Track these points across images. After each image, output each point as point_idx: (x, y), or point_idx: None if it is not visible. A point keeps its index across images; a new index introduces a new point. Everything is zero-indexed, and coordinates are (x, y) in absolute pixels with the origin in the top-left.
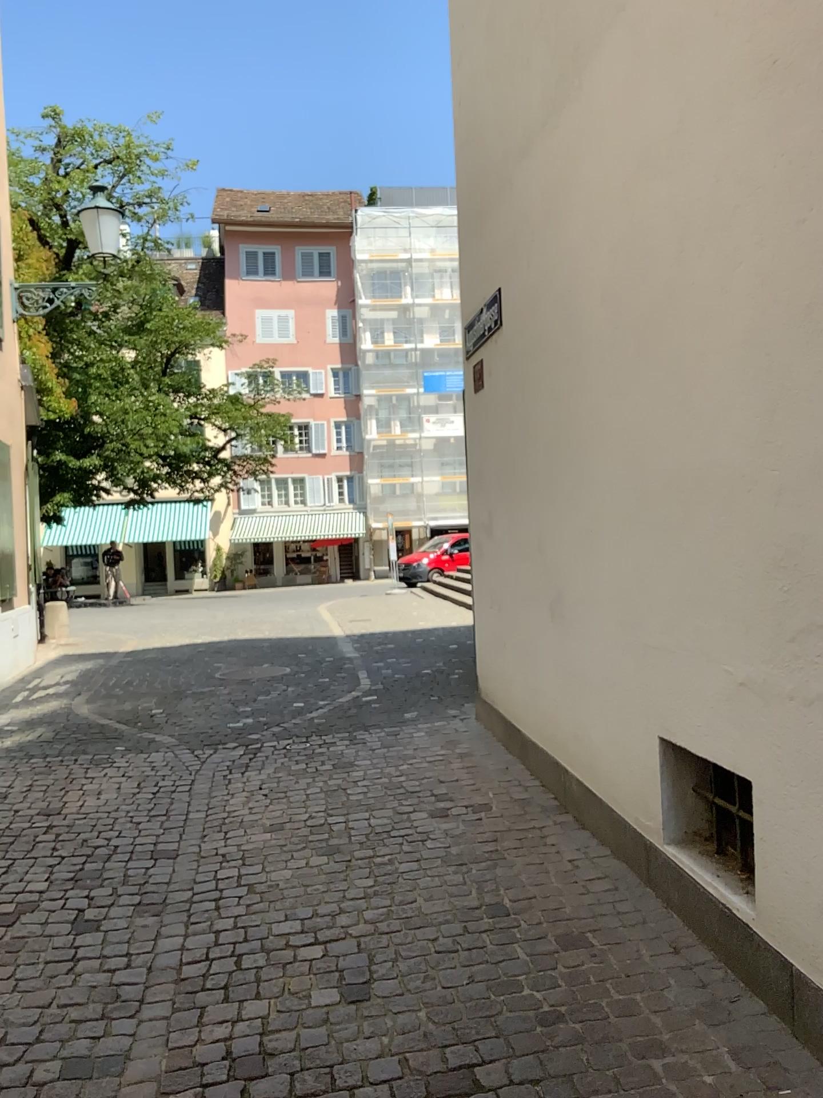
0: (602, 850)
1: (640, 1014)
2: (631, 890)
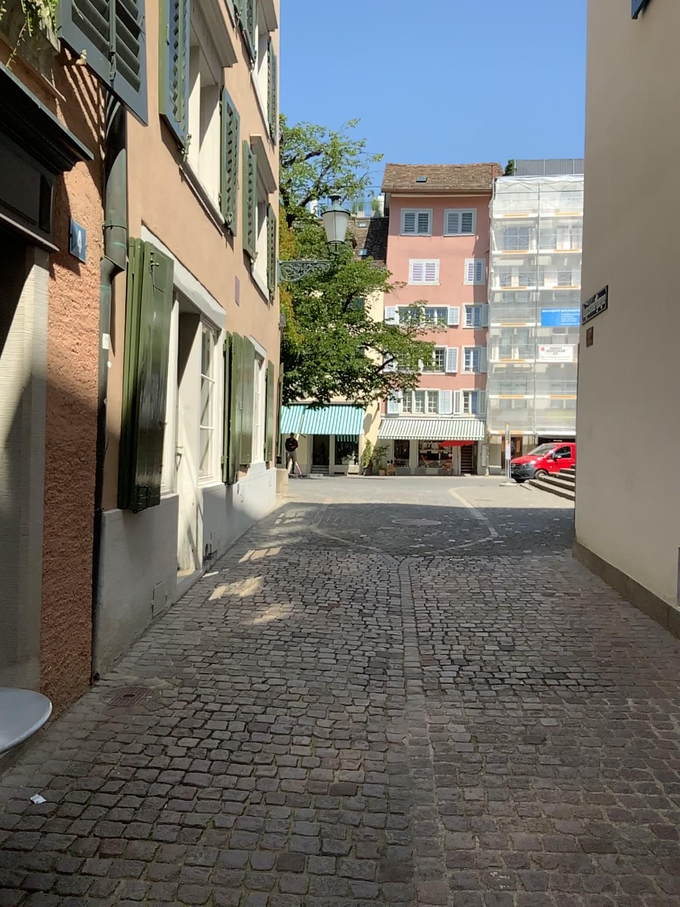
0: (644, 615)
1: (649, 666)
2: (656, 631)
